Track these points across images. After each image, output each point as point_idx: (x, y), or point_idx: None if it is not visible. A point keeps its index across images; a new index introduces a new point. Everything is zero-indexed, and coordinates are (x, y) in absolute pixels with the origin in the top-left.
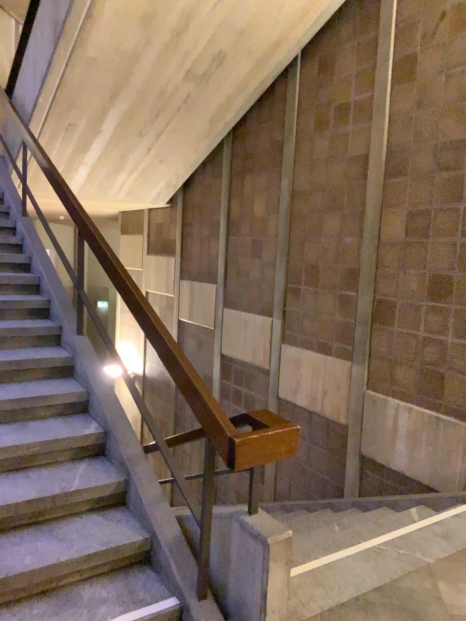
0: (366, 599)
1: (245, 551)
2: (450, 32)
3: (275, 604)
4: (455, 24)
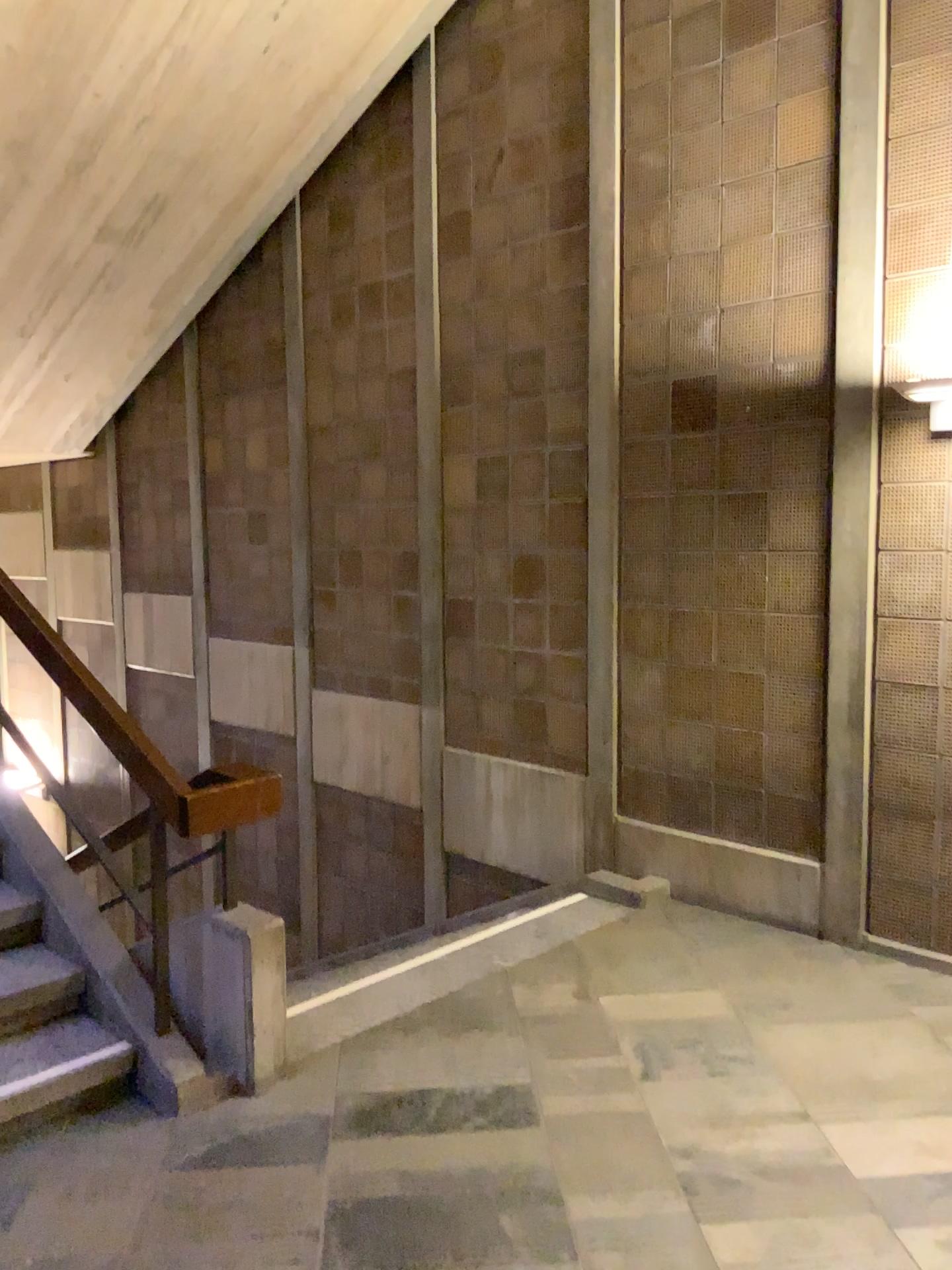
0: (406, 1015)
1: (221, 958)
2: (511, 185)
3: (265, 1018)
4: (517, 173)
